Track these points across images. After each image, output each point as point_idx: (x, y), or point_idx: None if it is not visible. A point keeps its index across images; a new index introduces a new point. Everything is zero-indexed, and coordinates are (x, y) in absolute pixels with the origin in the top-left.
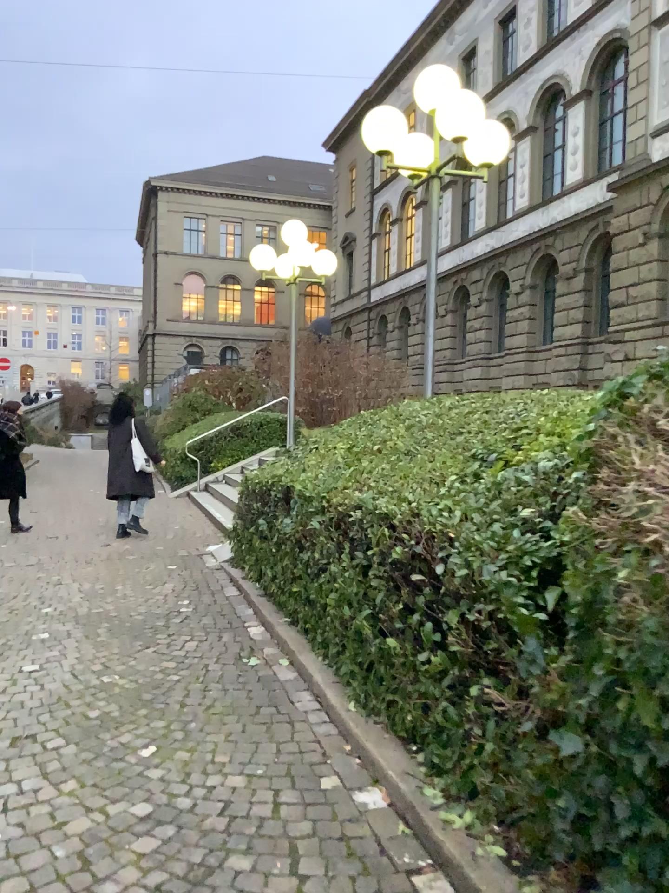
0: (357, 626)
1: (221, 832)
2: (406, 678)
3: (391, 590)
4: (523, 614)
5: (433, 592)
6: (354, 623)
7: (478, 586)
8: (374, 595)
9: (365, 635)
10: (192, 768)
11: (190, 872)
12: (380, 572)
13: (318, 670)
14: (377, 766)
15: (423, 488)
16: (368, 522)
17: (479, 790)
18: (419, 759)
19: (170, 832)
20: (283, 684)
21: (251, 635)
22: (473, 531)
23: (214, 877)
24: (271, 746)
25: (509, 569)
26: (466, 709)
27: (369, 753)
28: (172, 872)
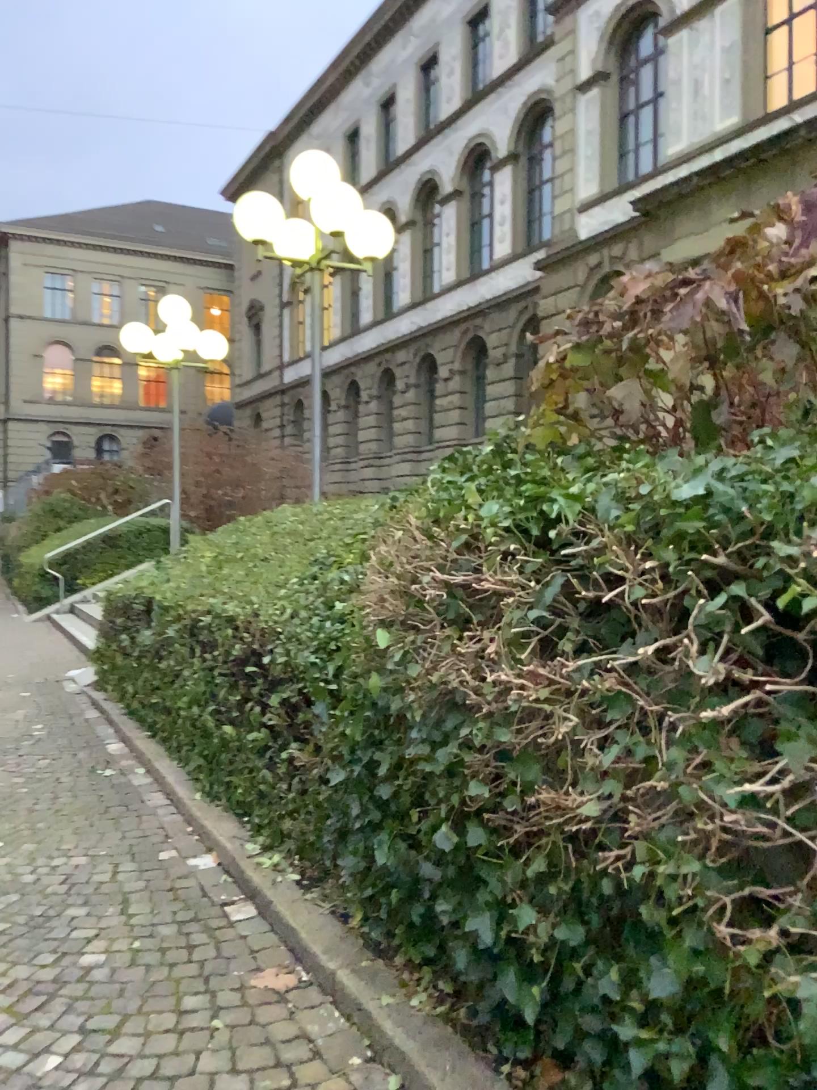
0: (203, 722)
1: (62, 893)
2: (238, 759)
3: (232, 685)
4: (317, 687)
5: (267, 683)
6: (200, 719)
7: (294, 670)
8: (218, 691)
9: (209, 729)
10: (38, 854)
11: (30, 919)
12: (223, 670)
13: (172, 773)
14: (212, 837)
15: (267, 591)
16: (216, 626)
17: (285, 835)
18: (246, 824)
19: (14, 897)
20: (136, 787)
21: (109, 748)
22: (297, 625)
23: (53, 921)
24: (116, 833)
25: (318, 653)
26: (279, 773)
27: (206, 830)
28: (15, 920)
